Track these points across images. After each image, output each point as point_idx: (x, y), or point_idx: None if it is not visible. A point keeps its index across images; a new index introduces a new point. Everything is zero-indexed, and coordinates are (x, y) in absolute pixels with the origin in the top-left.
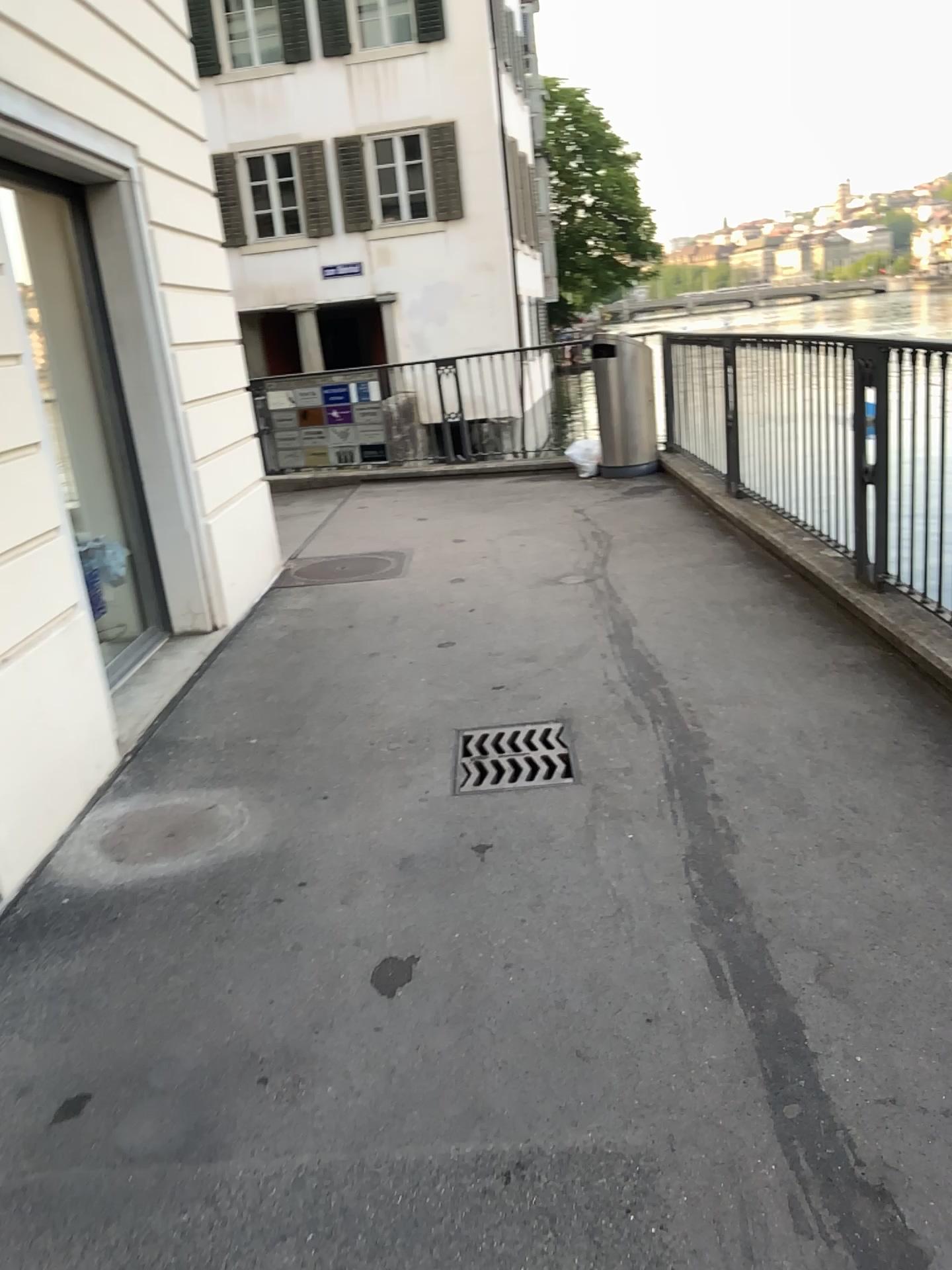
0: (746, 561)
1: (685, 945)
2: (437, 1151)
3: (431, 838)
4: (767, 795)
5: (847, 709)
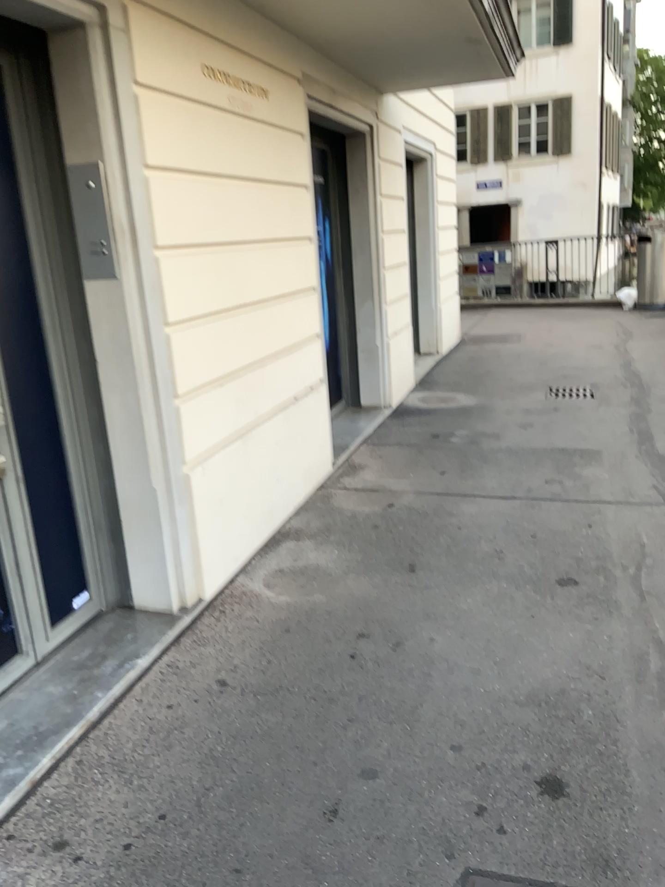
0: None
1: (622, 425)
2: (540, 445)
3: (537, 404)
4: None
5: None
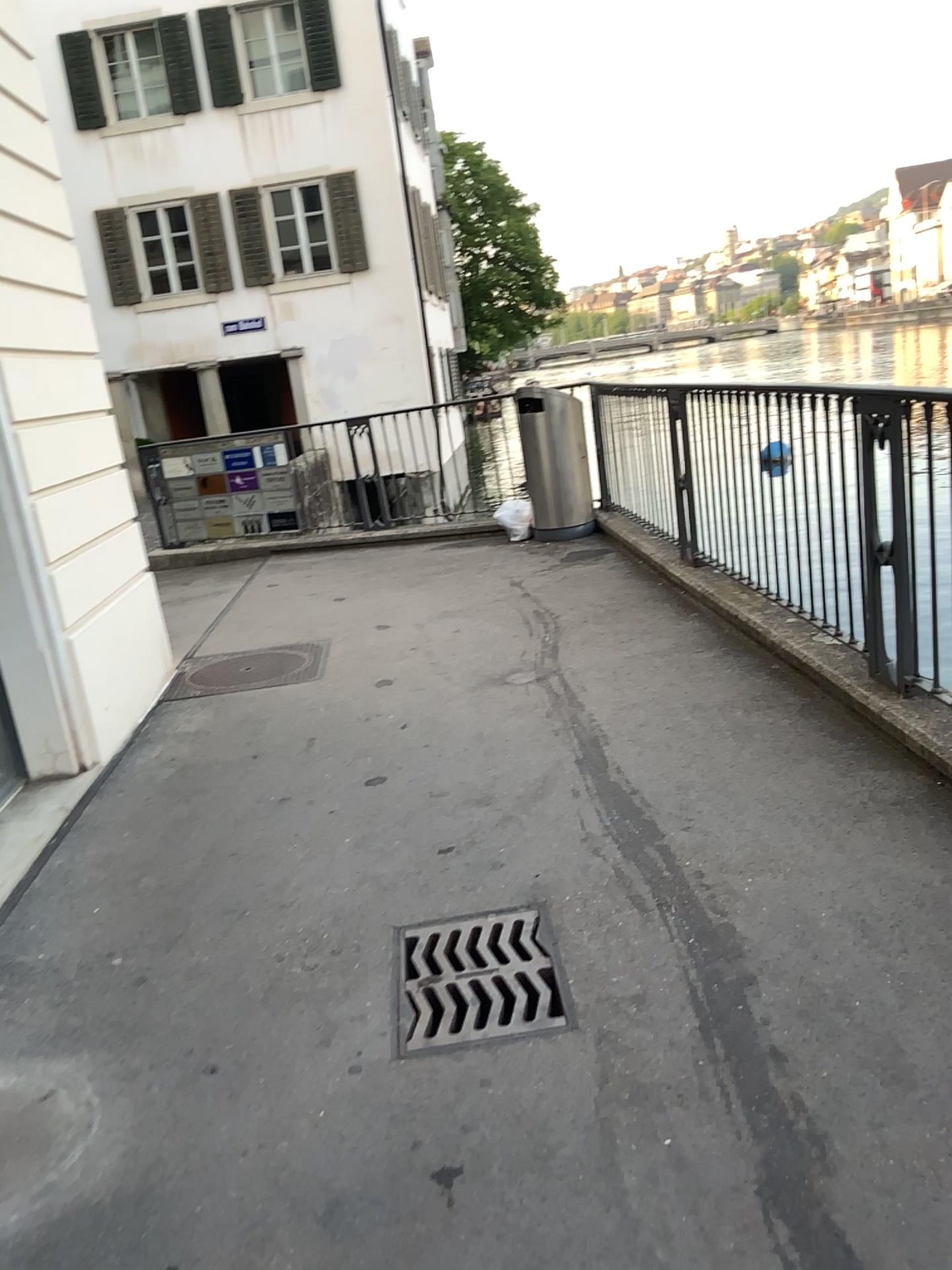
0: (722, 648)
1: None
2: None
3: (368, 1155)
4: (850, 1048)
5: (916, 880)
